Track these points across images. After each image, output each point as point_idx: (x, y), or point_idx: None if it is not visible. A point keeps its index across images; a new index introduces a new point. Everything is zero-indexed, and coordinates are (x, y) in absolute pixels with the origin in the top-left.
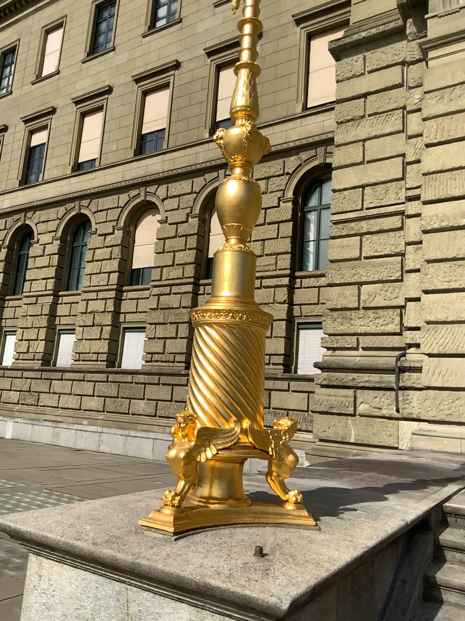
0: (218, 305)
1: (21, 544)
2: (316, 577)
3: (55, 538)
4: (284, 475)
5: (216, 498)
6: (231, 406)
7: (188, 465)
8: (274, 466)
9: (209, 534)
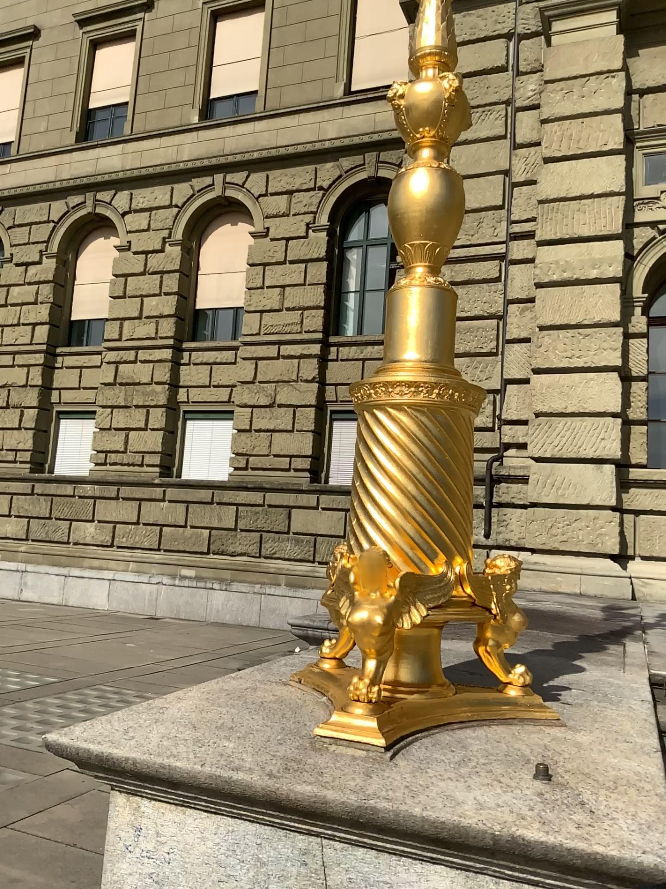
0: (409, 374)
1: (101, 776)
2: (663, 808)
3: (186, 766)
4: (500, 641)
5: (411, 683)
6: (436, 536)
7: (379, 632)
8: (489, 629)
9: (434, 744)
